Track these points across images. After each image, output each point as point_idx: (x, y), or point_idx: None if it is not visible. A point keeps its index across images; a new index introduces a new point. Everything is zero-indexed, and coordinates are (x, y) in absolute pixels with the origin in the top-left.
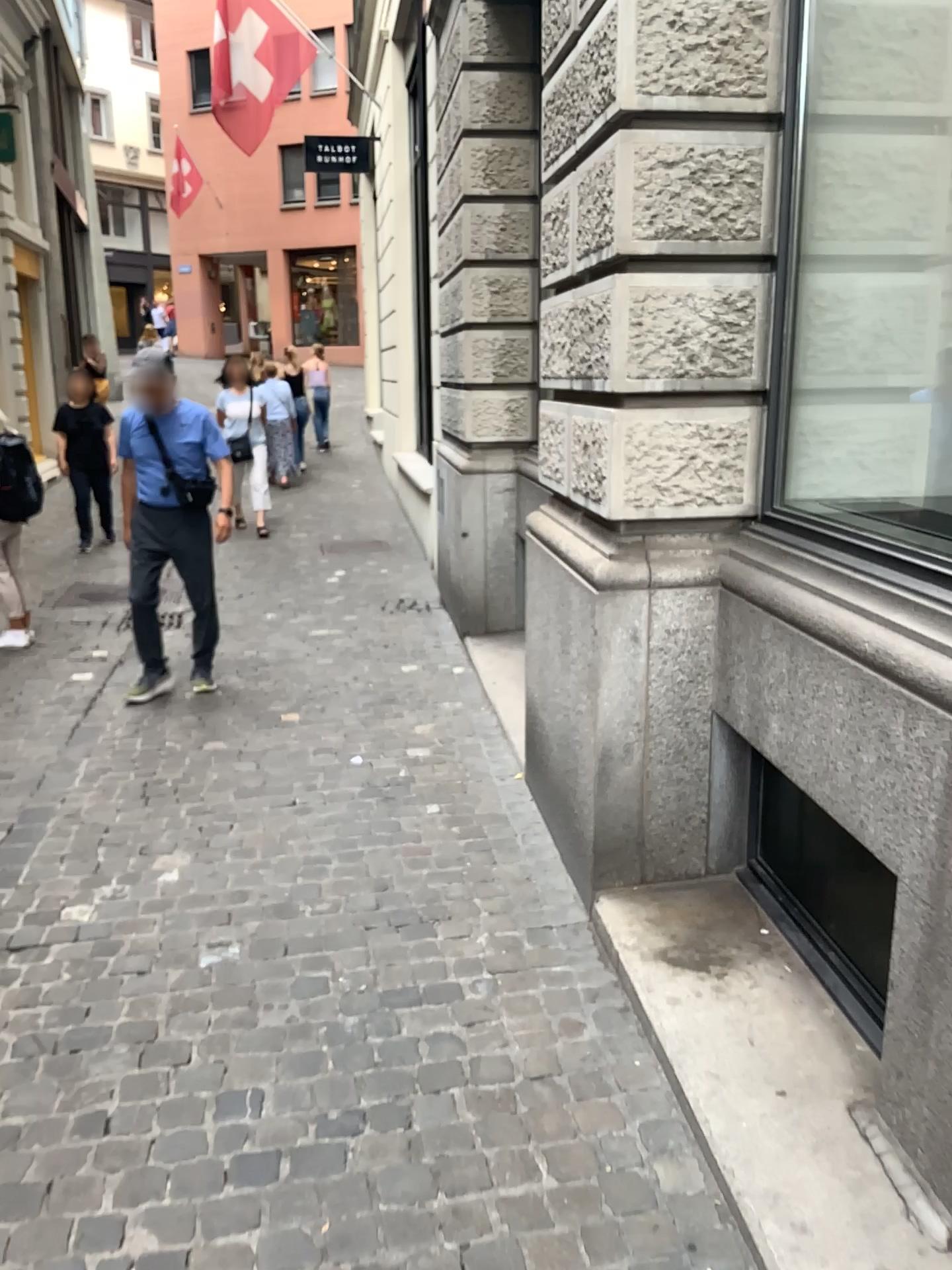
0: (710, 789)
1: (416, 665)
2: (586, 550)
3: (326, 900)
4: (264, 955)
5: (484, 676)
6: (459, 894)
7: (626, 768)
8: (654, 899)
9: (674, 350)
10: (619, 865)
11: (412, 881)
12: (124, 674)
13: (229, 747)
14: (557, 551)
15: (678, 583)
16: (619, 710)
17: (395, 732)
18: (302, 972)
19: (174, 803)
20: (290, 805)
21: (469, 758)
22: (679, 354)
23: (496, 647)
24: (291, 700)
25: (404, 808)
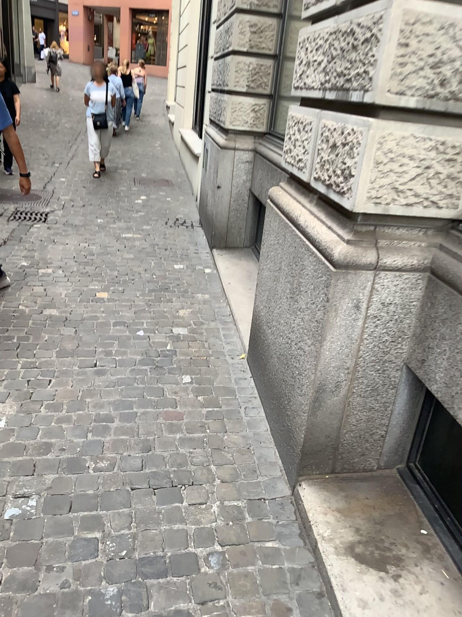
0: (392, 417)
1: (182, 265)
2: (322, 229)
3: (106, 458)
4: (53, 512)
5: (223, 277)
6: (200, 460)
7: (335, 400)
8: (341, 490)
9: (434, 72)
10: (319, 462)
11: (168, 443)
12: (3, 253)
13: (60, 314)
14: (296, 224)
15: (399, 269)
16: (337, 360)
17: (166, 313)
18: (79, 532)
19: (15, 357)
20: (92, 367)
21: (211, 338)
22: (438, 77)
23: (231, 257)
24: (104, 283)
25: (167, 377)
